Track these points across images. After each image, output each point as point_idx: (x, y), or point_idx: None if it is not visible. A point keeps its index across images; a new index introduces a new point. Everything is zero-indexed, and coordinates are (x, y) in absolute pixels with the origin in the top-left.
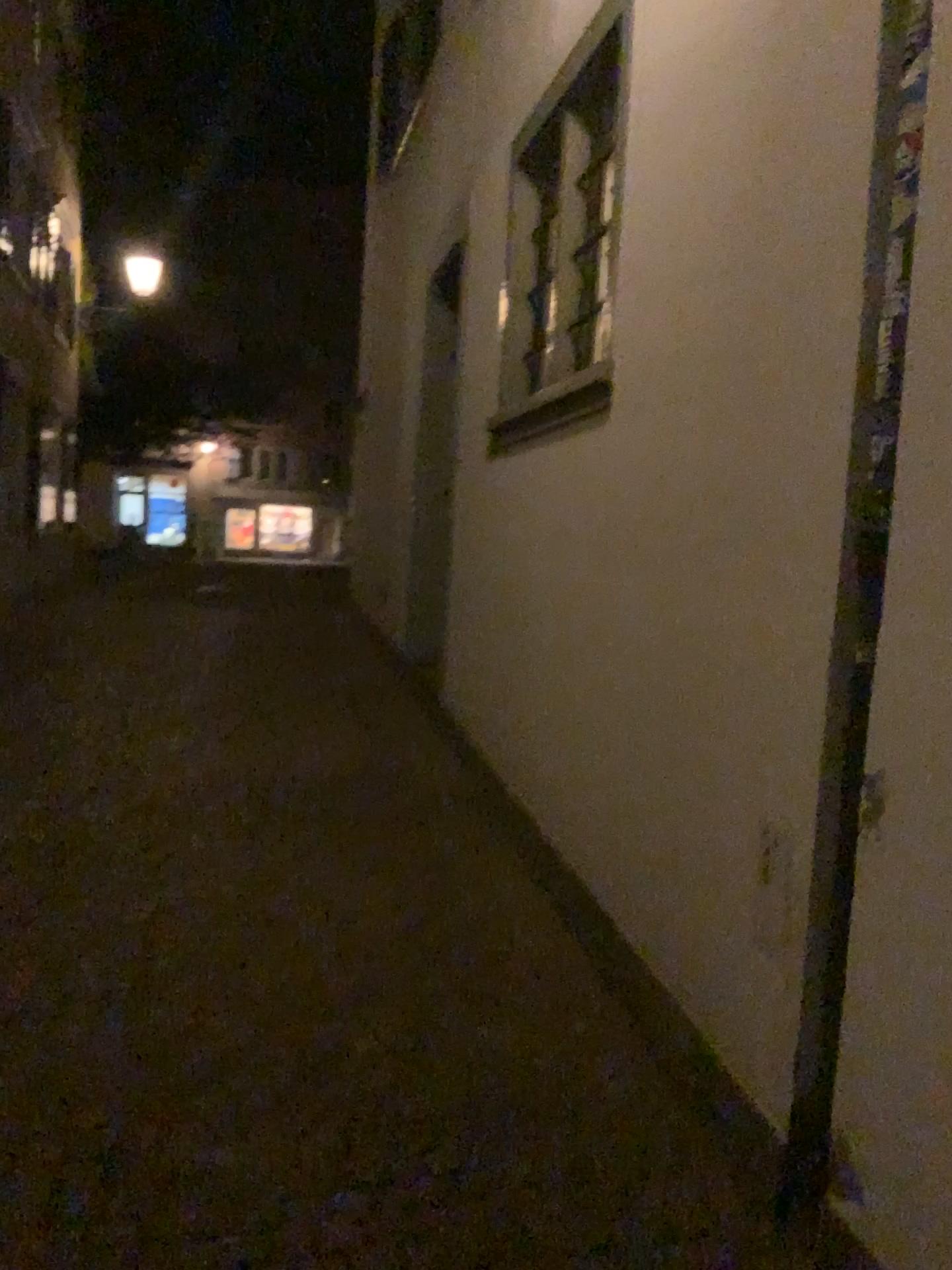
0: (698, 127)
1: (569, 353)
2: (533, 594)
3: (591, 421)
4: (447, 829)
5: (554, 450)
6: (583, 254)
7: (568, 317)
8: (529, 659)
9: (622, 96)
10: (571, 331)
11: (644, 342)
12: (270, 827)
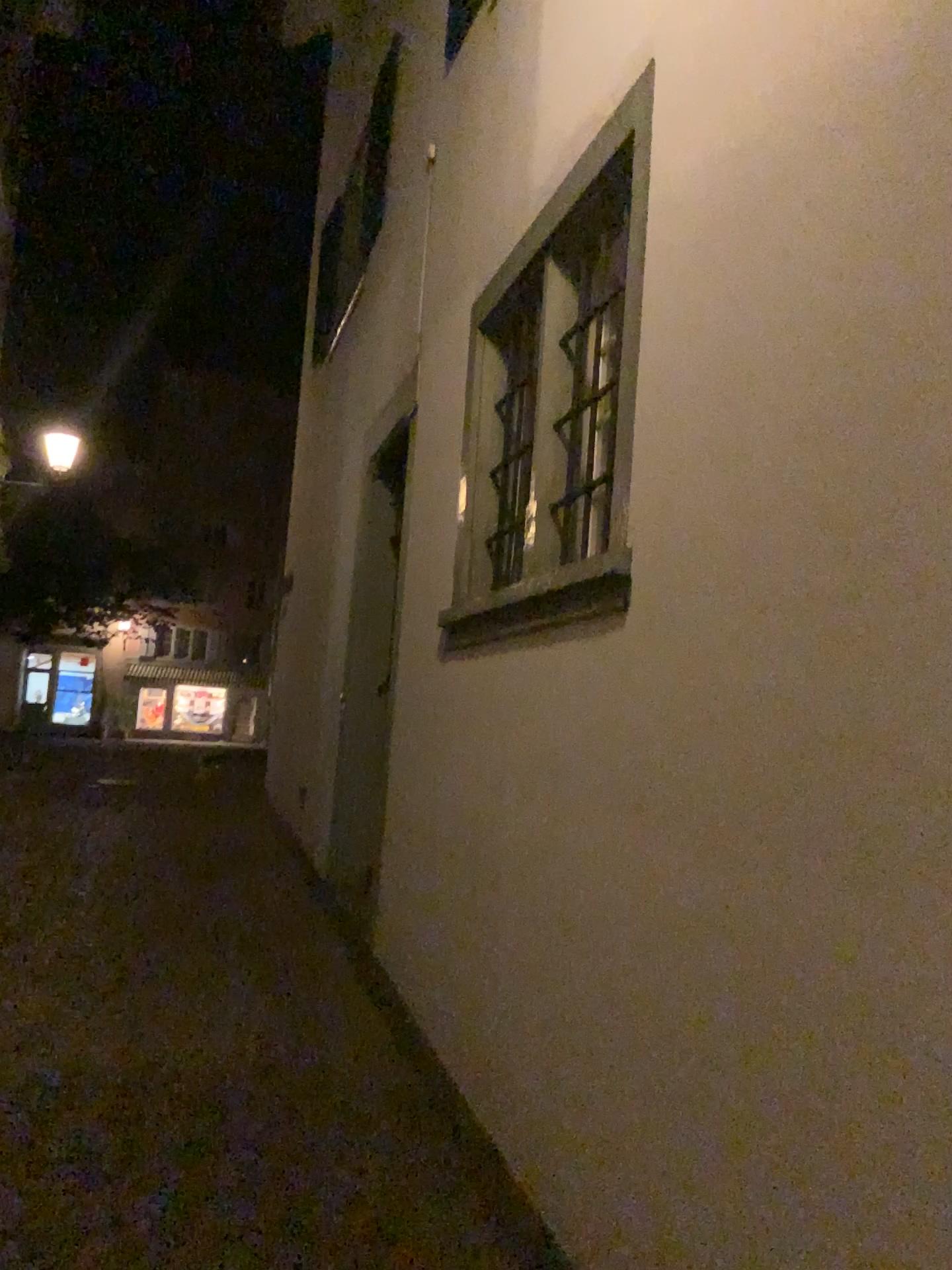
0: (784, 233)
1: (558, 537)
2: (510, 843)
3: (603, 624)
4: (387, 1163)
5: (541, 658)
6: (575, 419)
7: (556, 494)
8: (504, 930)
9: (644, 220)
10: (560, 509)
11: (693, 523)
12: (140, 1166)
